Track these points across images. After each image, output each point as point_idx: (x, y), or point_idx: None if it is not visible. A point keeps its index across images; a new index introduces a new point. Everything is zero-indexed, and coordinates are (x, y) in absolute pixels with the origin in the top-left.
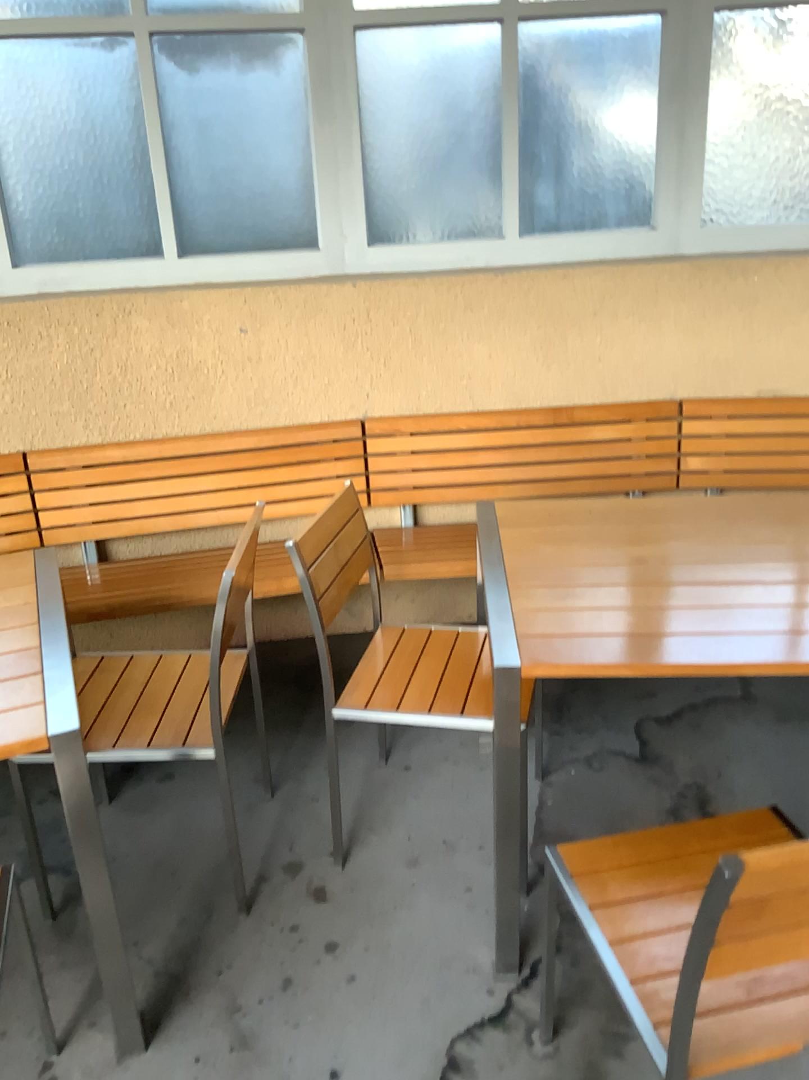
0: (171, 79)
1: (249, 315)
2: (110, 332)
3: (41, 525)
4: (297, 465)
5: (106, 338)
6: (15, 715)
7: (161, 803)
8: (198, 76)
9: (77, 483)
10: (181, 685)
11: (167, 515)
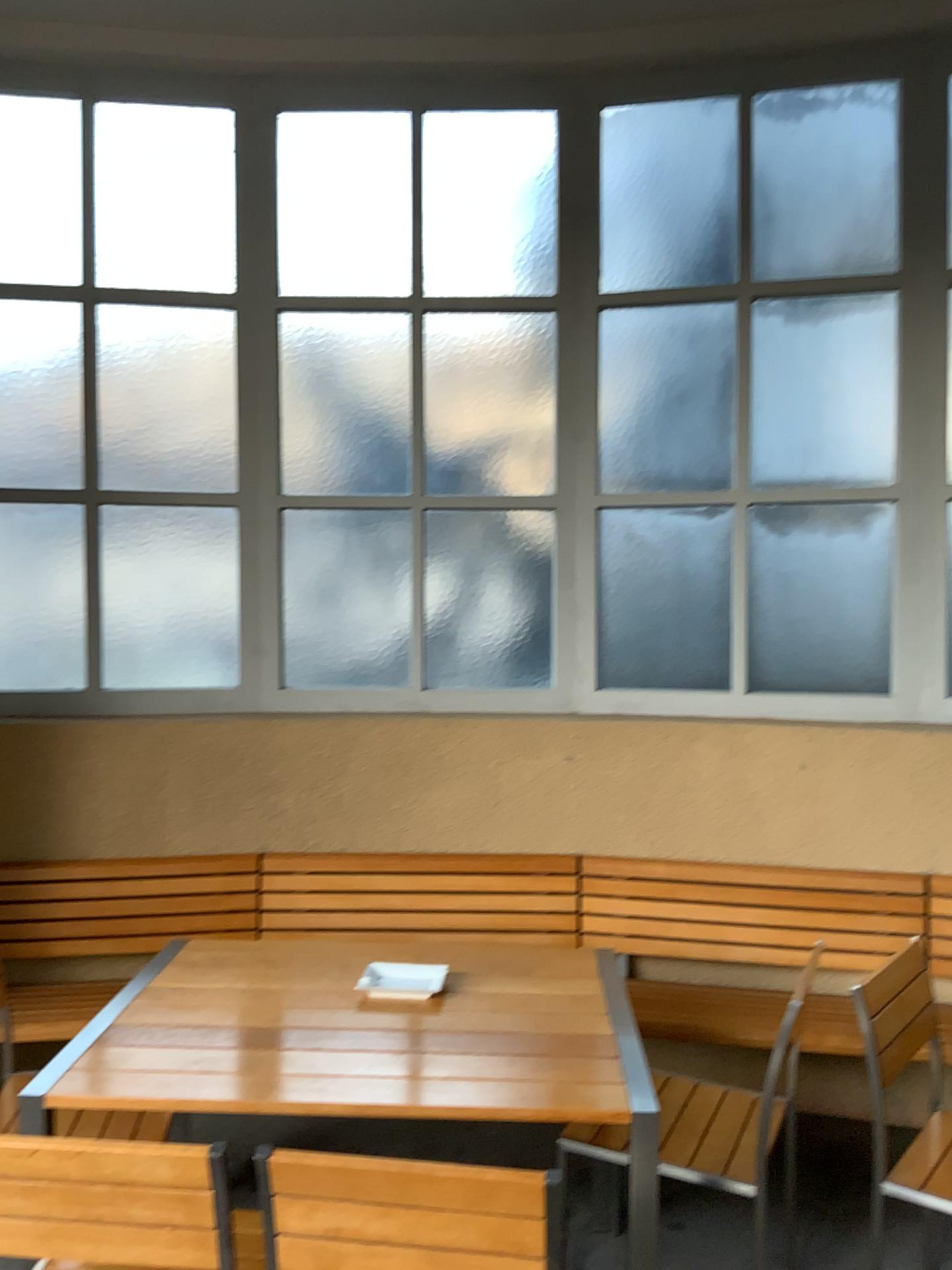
0: (762, 537)
1: (812, 752)
2: (675, 754)
3: (582, 930)
4: (849, 913)
5: (671, 759)
6: (600, 1088)
7: (673, 1254)
8: (787, 535)
9: (623, 894)
10: (720, 1118)
11: (705, 943)
